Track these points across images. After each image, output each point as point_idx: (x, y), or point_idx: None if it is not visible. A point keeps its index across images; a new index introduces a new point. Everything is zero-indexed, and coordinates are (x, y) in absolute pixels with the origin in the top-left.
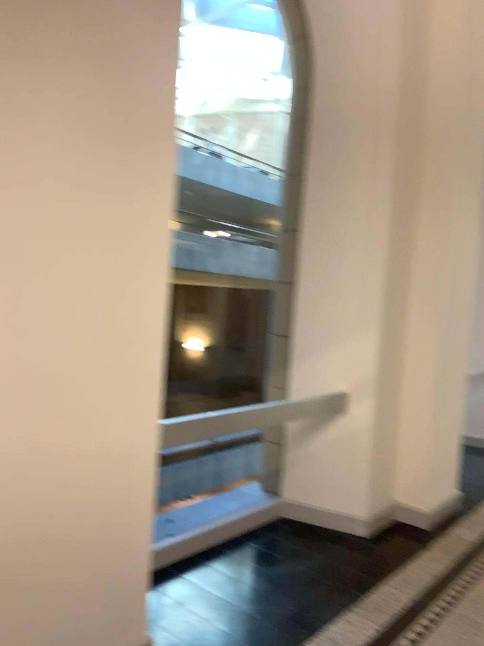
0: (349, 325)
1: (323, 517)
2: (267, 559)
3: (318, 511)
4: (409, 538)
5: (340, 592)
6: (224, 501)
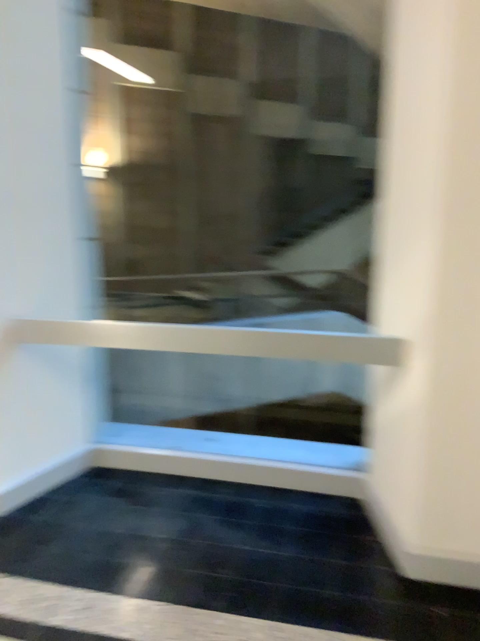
0: (404, 218)
1: (373, 515)
2: (226, 517)
3: (374, 505)
4: (477, 619)
5: (200, 588)
6: (293, 446)
